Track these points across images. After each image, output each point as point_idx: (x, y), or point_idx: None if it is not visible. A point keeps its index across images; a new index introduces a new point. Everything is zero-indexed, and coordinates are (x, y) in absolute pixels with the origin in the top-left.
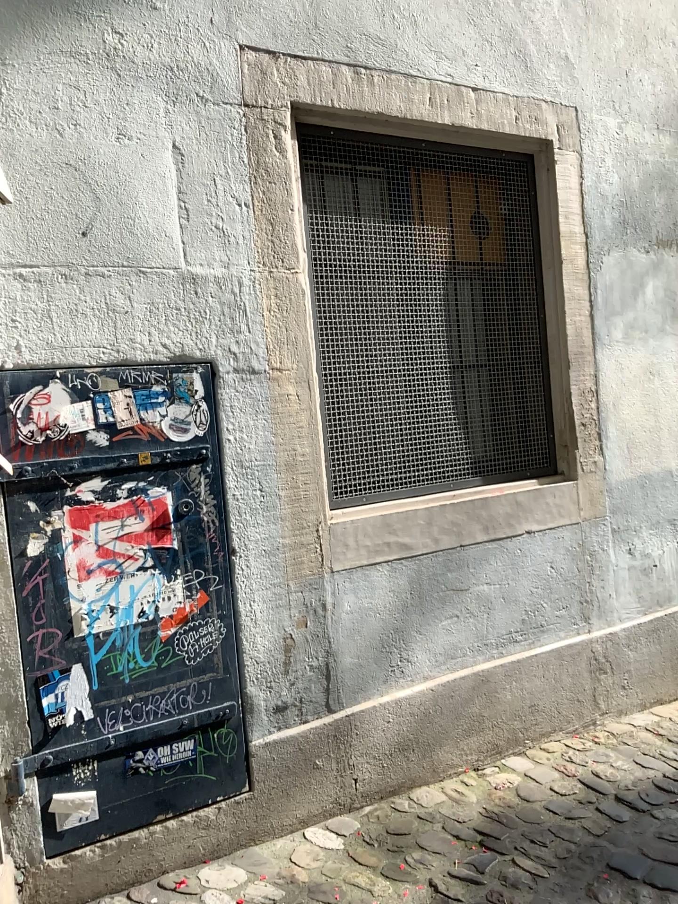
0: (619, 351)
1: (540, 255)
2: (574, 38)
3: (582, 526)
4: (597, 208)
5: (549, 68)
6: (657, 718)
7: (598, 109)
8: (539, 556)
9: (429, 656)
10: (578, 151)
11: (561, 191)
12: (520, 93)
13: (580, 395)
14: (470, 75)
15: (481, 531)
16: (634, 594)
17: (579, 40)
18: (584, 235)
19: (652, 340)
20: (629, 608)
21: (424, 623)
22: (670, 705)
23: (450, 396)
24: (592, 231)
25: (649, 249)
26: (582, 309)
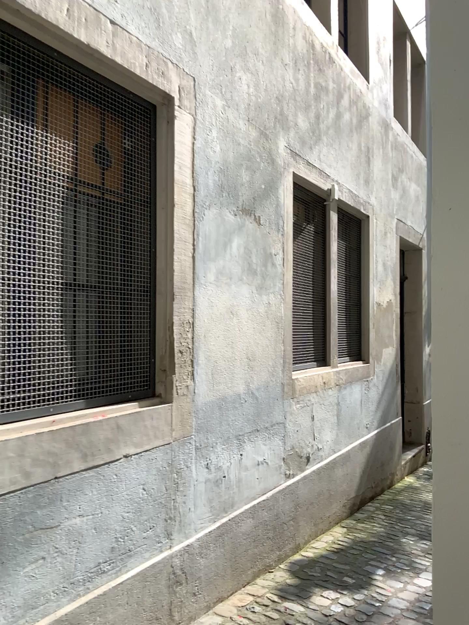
0: (211, 290)
1: (155, 195)
2: (197, 21)
3: (173, 445)
4: (204, 167)
5: (177, 36)
6: (223, 620)
7: (210, 87)
8: (134, 478)
9: (6, 611)
10: (193, 115)
11: (178, 143)
12: (152, 46)
13: (180, 325)
14: (109, 8)
15: (80, 457)
16: (209, 504)
17: (200, 26)
18: (193, 186)
19: (236, 285)
20: (205, 518)
21: (4, 571)
22: (231, 601)
23: (59, 315)
24: (199, 186)
25: (237, 211)
26: (187, 250)
